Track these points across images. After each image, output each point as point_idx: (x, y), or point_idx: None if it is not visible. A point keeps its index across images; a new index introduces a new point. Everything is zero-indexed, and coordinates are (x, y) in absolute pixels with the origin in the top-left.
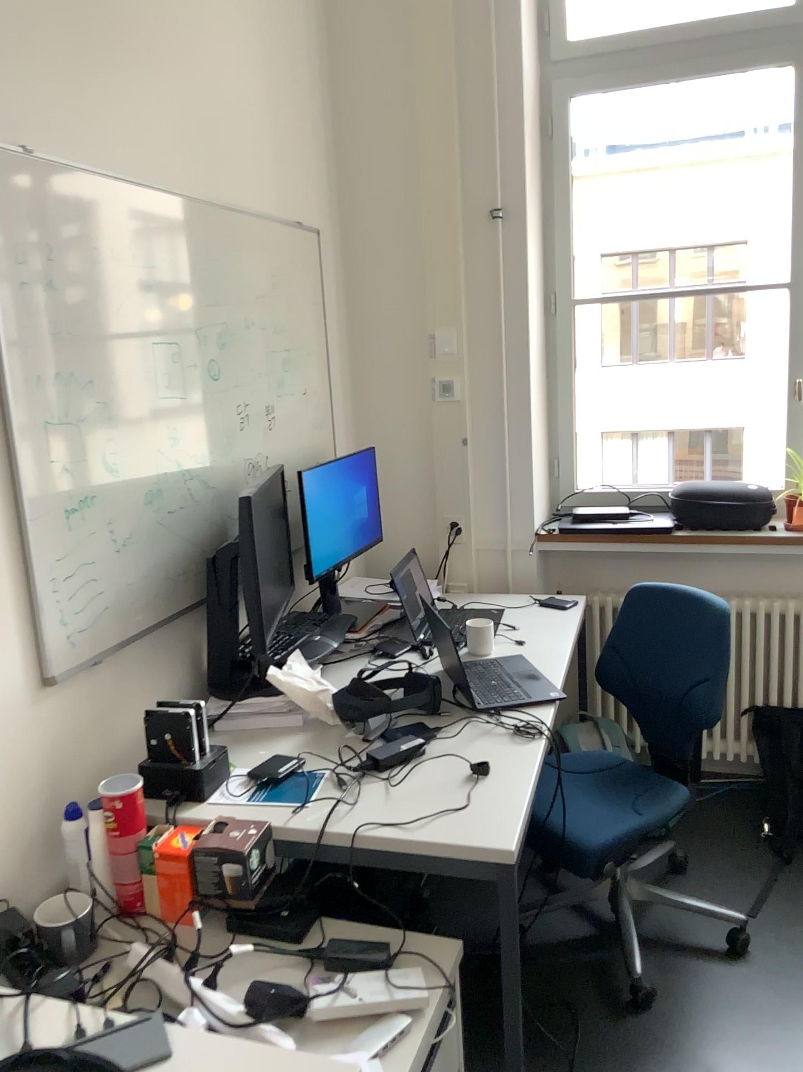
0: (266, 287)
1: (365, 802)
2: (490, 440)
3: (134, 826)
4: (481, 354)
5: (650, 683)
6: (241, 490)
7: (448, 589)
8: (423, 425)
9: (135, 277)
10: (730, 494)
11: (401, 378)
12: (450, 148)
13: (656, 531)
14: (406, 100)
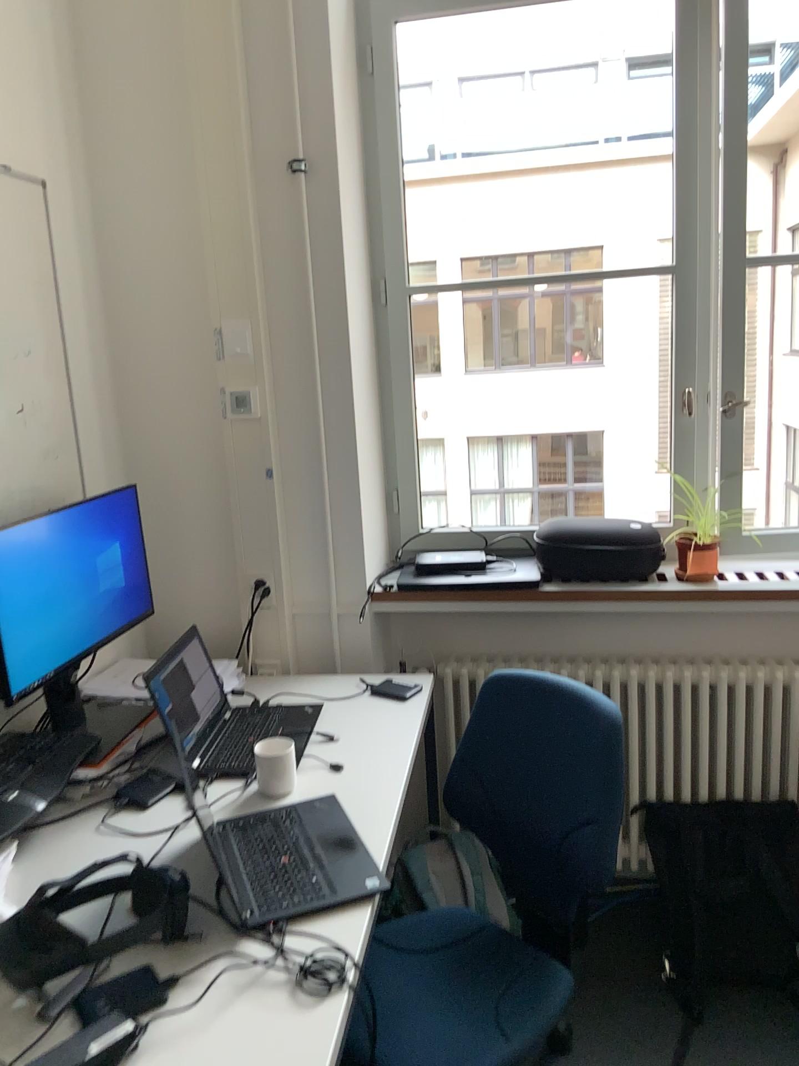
0: None
1: None
2: (302, 470)
3: None
4: (285, 355)
5: (518, 816)
6: None
7: (252, 669)
8: (213, 450)
9: None
10: (611, 535)
11: (181, 388)
12: (233, 75)
13: (521, 584)
14: (172, 5)
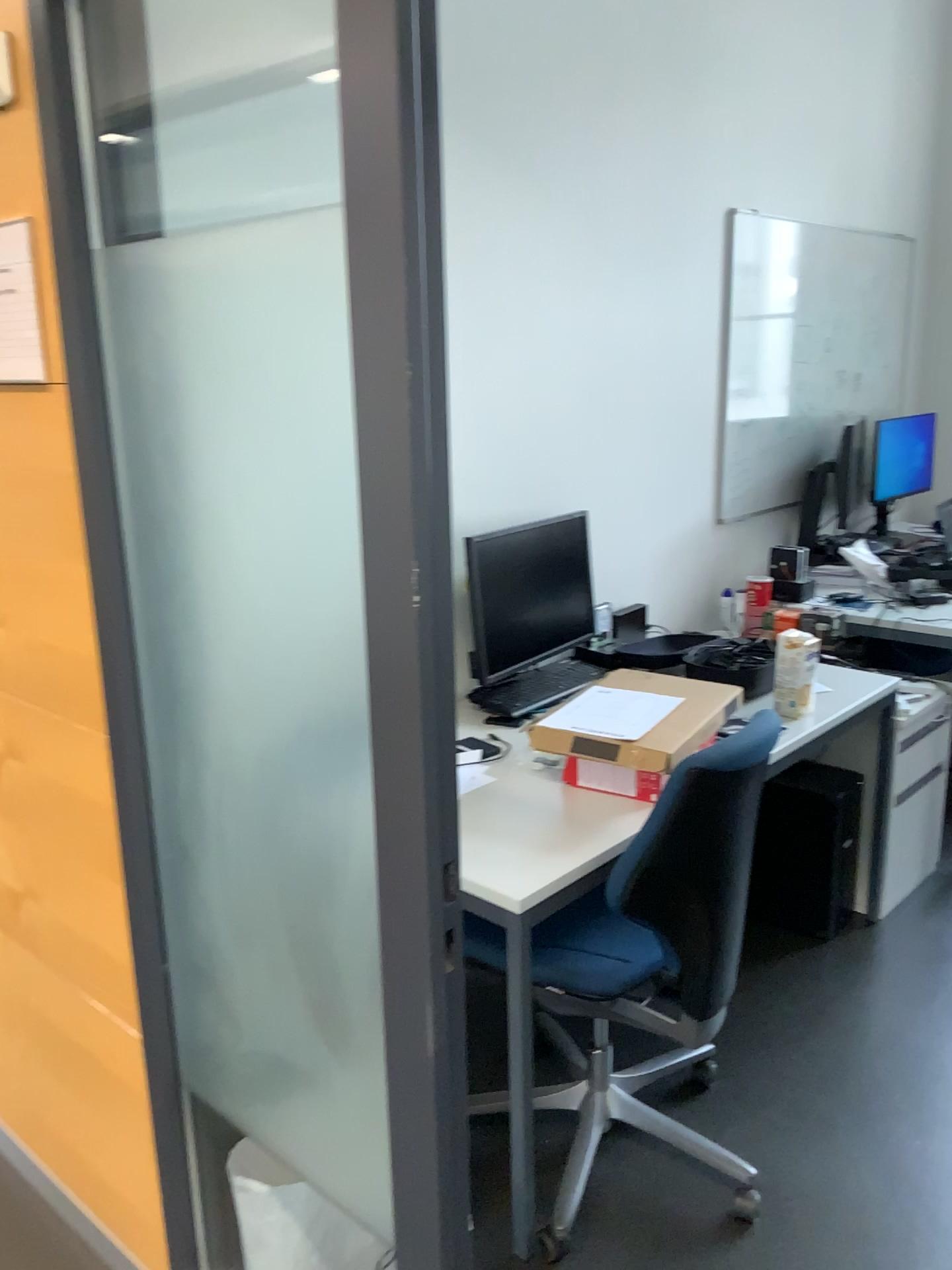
0: (868, 285)
1: (903, 612)
2: None
3: (763, 602)
4: None
5: None
6: (830, 432)
7: None
8: None
9: (793, 281)
10: None
11: None
12: None
13: None
14: None
